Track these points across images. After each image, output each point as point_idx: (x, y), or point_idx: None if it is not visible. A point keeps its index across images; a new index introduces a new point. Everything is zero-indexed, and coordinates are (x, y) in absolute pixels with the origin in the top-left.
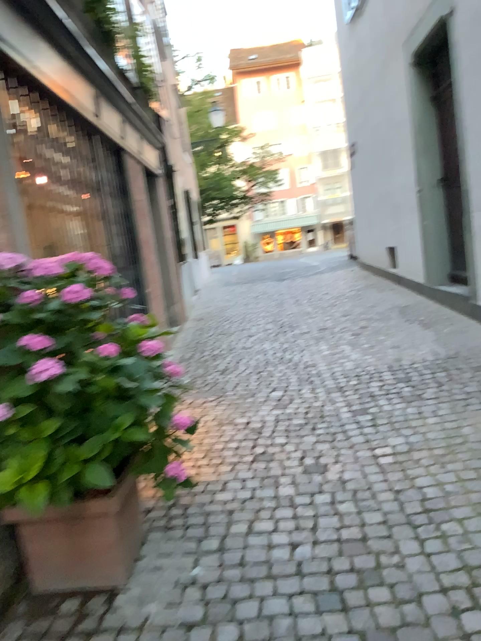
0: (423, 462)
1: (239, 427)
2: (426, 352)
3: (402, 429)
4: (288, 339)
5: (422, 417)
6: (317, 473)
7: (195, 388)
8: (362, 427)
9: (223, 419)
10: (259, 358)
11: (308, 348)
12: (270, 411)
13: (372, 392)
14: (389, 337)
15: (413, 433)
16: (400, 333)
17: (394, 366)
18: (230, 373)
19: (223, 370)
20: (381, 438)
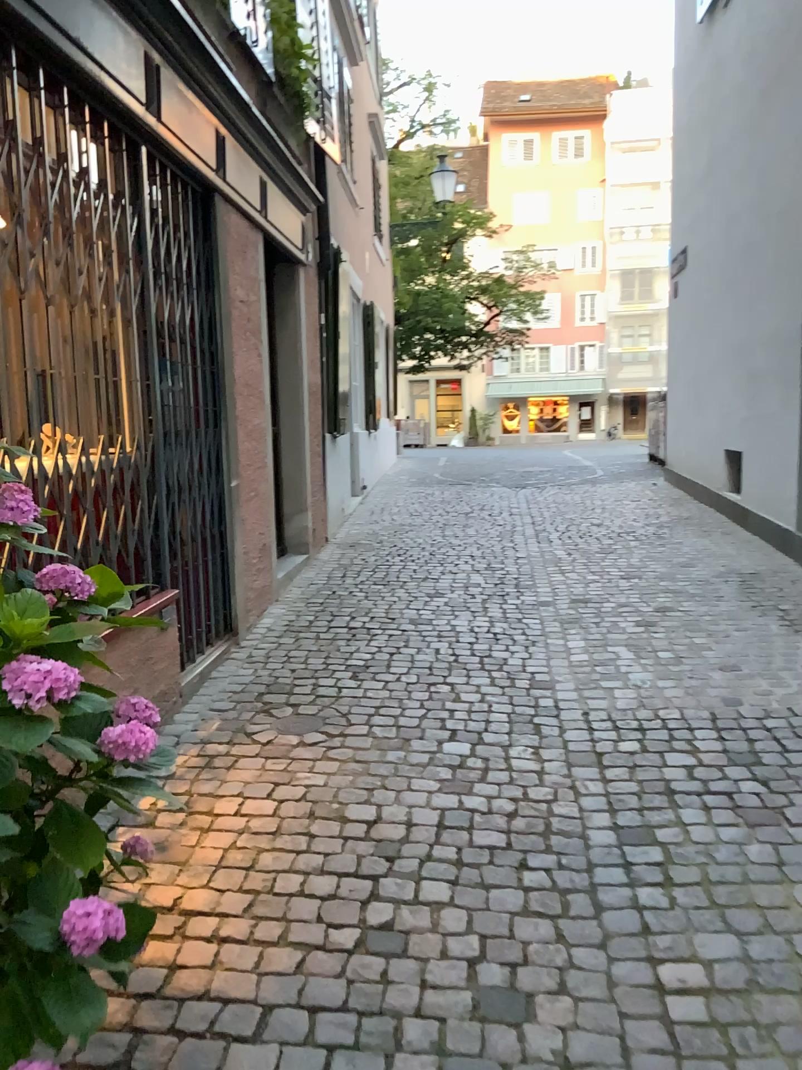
0: (789, 1045)
1: (353, 826)
2: (794, 690)
3: (734, 911)
4: (507, 613)
5: (786, 880)
6: (505, 1020)
7: (294, 702)
8: (635, 880)
9: (325, 798)
10: (440, 649)
11: (544, 640)
12: (432, 793)
13: (667, 779)
14: (715, 640)
15: (762, 931)
16: (738, 634)
17: (723, 717)
18: (373, 675)
19: (361, 667)
20: (680, 930)
